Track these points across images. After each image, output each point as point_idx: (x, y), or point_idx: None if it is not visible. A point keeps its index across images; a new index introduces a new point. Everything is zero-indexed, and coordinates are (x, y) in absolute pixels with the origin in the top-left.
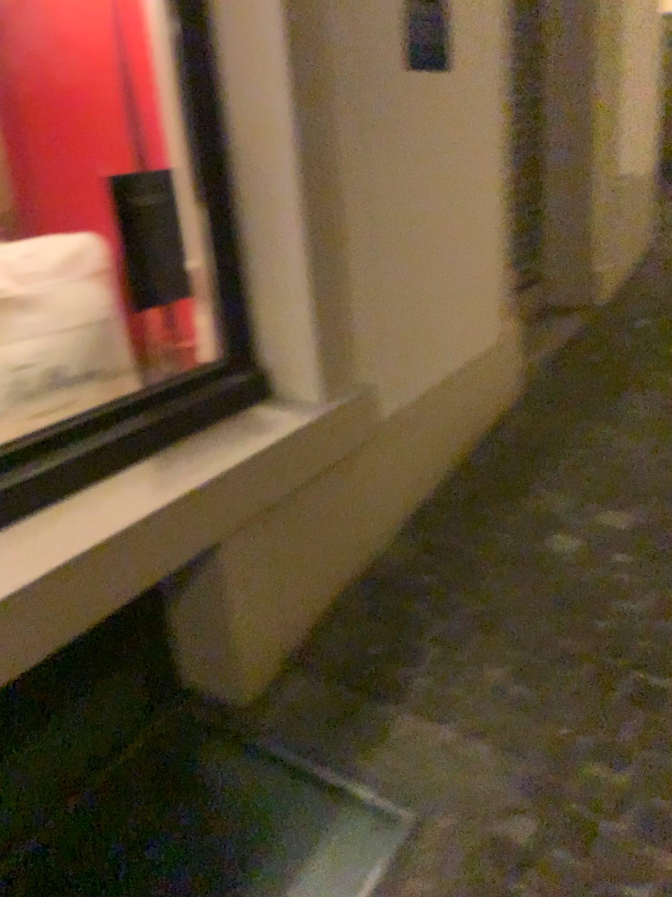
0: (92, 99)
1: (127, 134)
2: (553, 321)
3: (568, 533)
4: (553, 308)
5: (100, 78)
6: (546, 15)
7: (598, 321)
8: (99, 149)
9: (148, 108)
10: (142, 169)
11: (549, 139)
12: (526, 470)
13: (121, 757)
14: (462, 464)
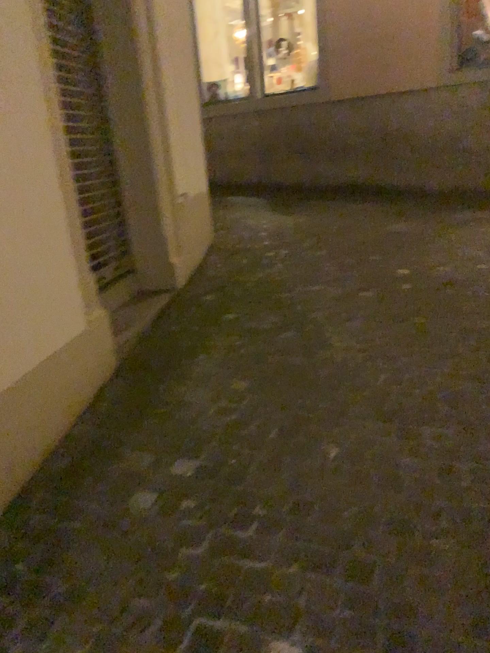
0: None
1: None
2: (145, 299)
3: (150, 486)
4: (146, 289)
5: None
6: (106, 75)
7: (179, 296)
8: None
9: None
10: None
11: (123, 165)
12: (119, 432)
13: None
14: (66, 435)
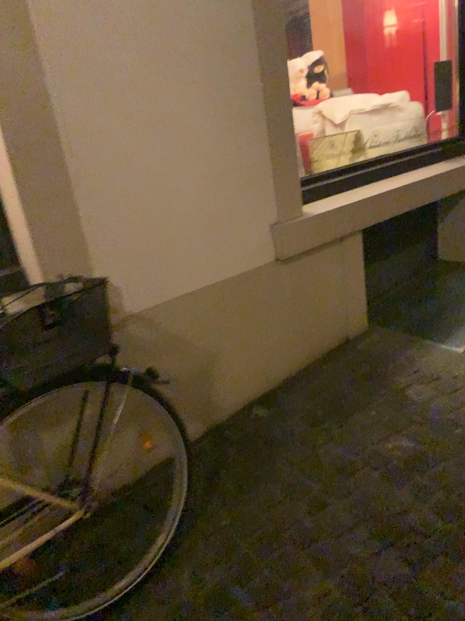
0: (406, 40)
1: (420, 52)
2: None
3: None
4: None
5: (411, 32)
6: None
7: None
8: (405, 60)
9: (435, 40)
10: (425, 65)
11: None
12: None
13: (424, 270)
14: None
